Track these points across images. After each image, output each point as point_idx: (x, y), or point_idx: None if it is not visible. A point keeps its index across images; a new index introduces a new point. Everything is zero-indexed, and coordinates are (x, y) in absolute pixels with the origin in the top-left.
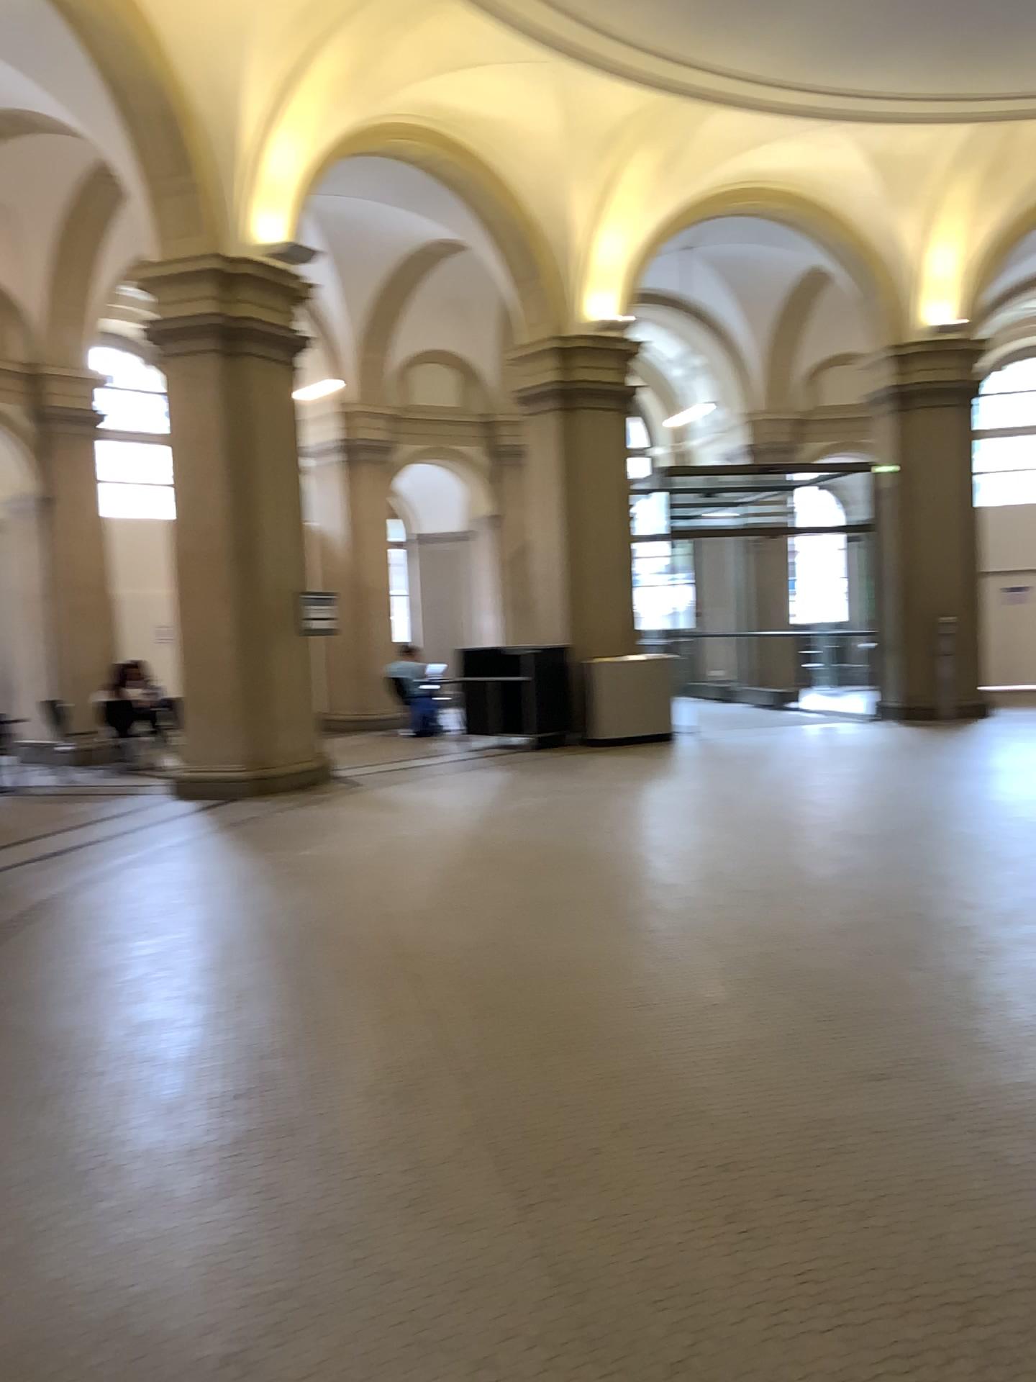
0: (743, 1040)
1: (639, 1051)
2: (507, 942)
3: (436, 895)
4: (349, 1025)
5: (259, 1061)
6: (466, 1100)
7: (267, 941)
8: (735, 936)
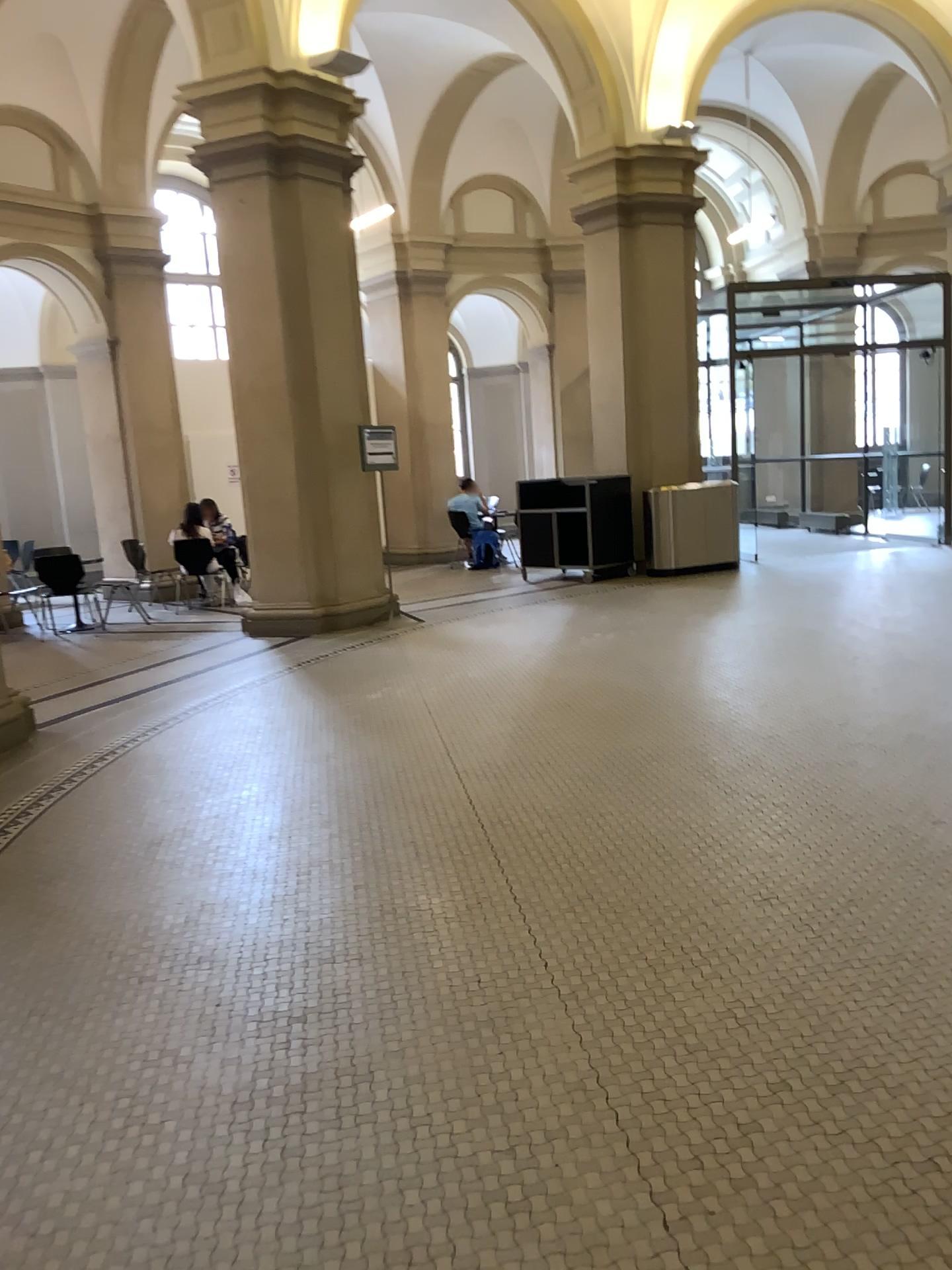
0: (905, 947)
1: (777, 961)
2: (598, 806)
3: (514, 746)
4: (429, 916)
5: (328, 964)
6: (574, 1030)
7: (335, 802)
8: (860, 800)
